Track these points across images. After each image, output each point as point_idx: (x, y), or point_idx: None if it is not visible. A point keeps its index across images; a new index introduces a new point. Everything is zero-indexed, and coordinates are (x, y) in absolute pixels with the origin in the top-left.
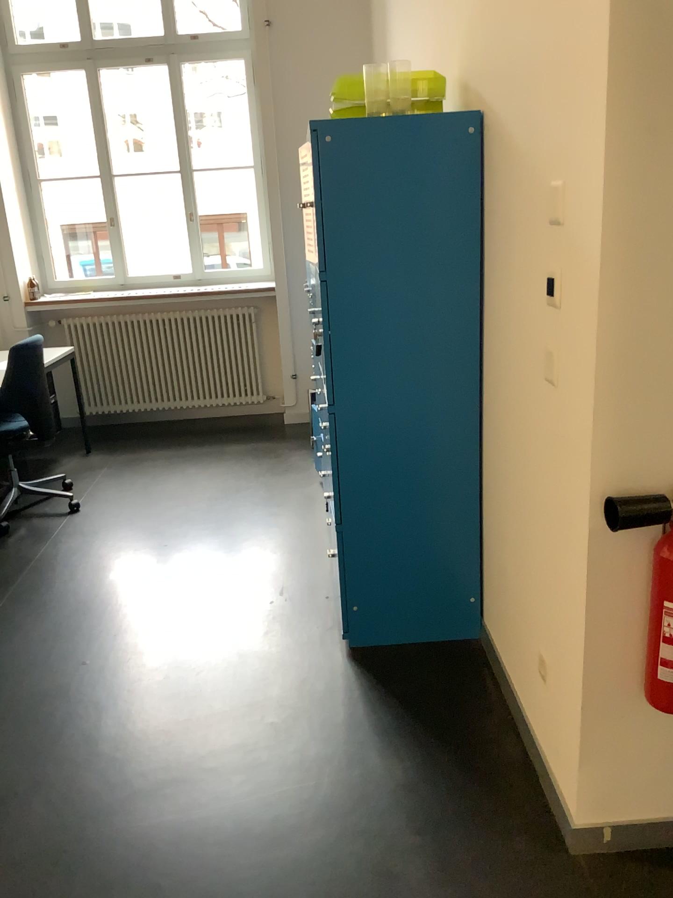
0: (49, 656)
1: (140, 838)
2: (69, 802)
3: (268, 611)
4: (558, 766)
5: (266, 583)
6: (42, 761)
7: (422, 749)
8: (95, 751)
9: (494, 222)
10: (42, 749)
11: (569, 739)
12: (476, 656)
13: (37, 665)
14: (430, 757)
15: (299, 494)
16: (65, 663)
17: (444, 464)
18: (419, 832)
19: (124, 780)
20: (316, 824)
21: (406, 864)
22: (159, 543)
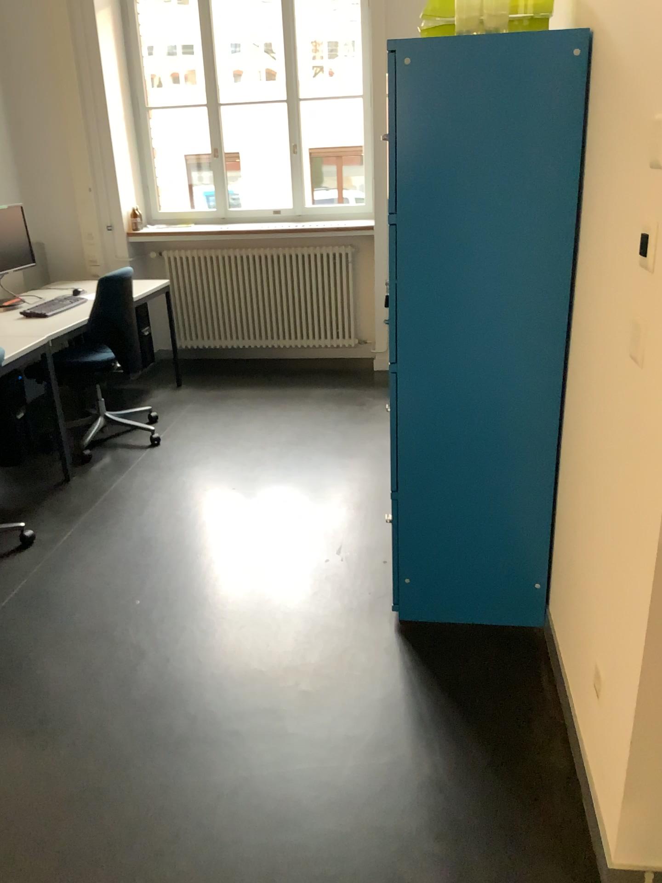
0: (101, 592)
1: (151, 797)
2: (92, 748)
3: (322, 570)
4: (599, 799)
5: (326, 540)
6: (75, 701)
7: (457, 746)
8: (126, 699)
9: (592, 164)
10: (77, 688)
11: (615, 773)
12: (534, 647)
13: (89, 600)
14: (464, 757)
15: (375, 447)
16: (115, 602)
17: (515, 438)
18: (437, 841)
19: (148, 734)
20: (330, 812)
21: (418, 875)
22: (227, 485)
